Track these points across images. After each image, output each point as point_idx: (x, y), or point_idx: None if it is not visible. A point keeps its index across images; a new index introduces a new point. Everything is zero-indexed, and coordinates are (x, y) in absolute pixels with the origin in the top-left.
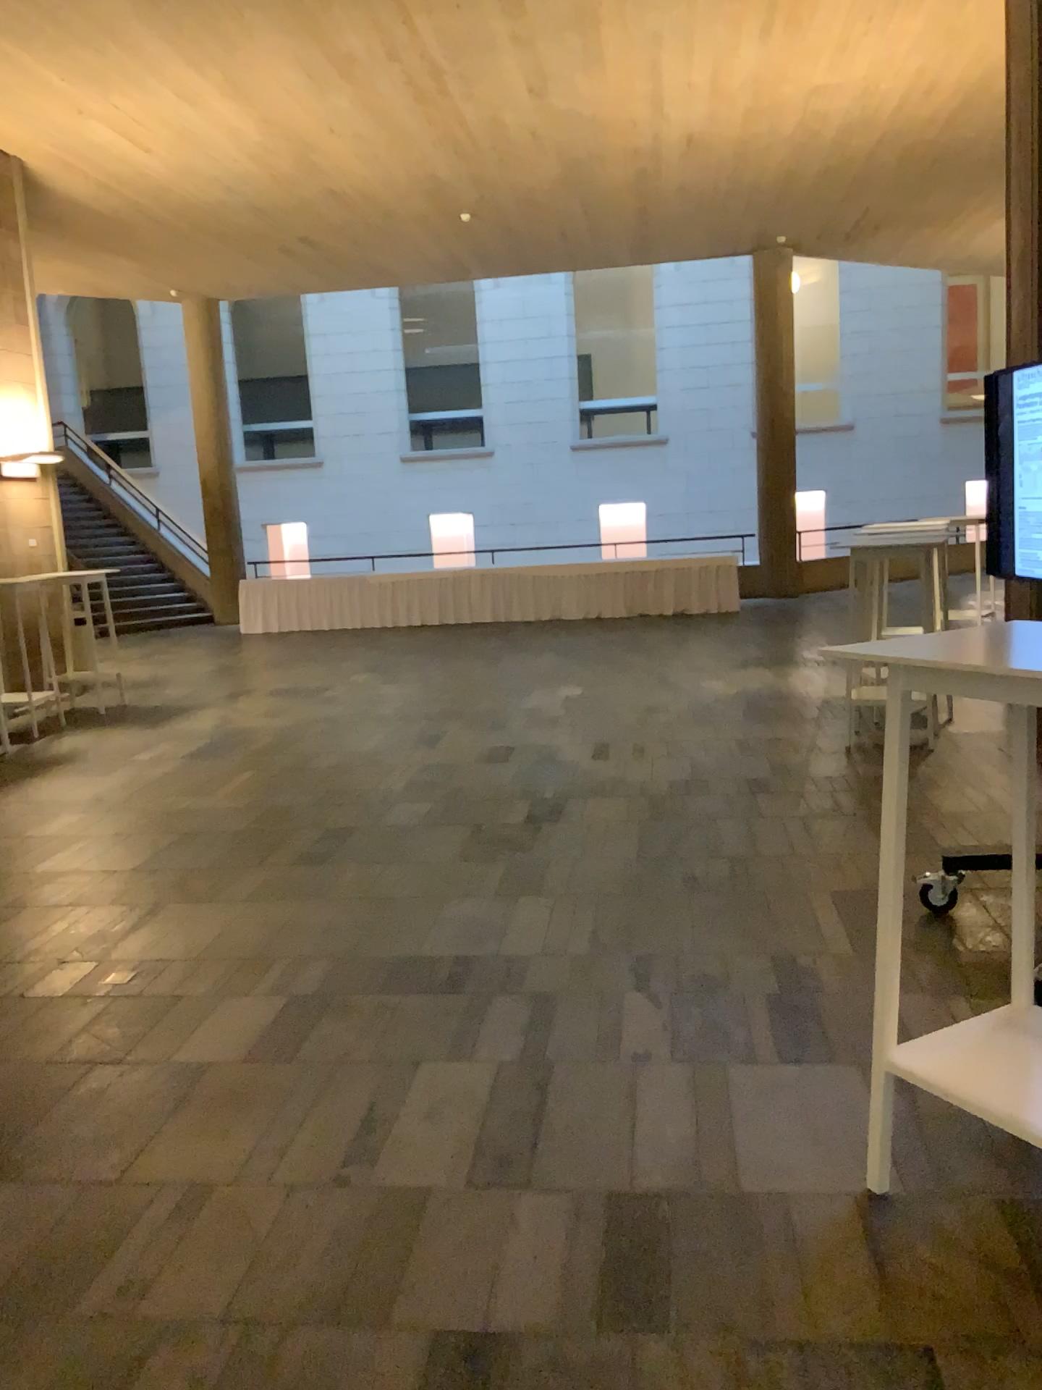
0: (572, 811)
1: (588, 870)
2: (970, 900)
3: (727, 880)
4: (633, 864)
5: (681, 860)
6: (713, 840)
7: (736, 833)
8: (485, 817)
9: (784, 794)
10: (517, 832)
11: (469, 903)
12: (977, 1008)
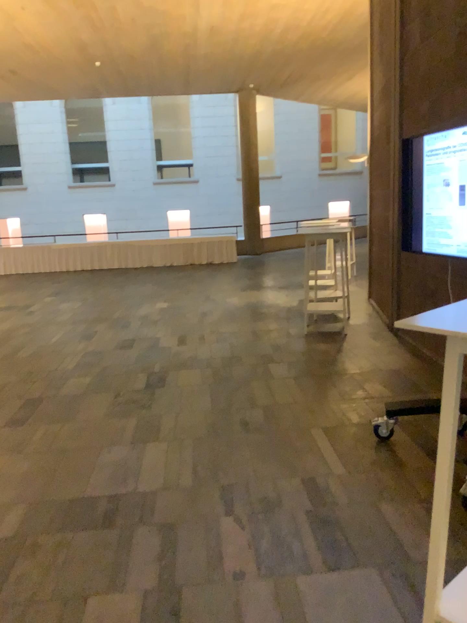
0: (171, 378)
1: (183, 417)
2: (396, 429)
3: (262, 420)
4: (208, 411)
5: (234, 408)
6: (249, 393)
7: (260, 388)
8: (122, 384)
9: (281, 363)
10: (140, 393)
11: (116, 445)
12: (419, 503)
